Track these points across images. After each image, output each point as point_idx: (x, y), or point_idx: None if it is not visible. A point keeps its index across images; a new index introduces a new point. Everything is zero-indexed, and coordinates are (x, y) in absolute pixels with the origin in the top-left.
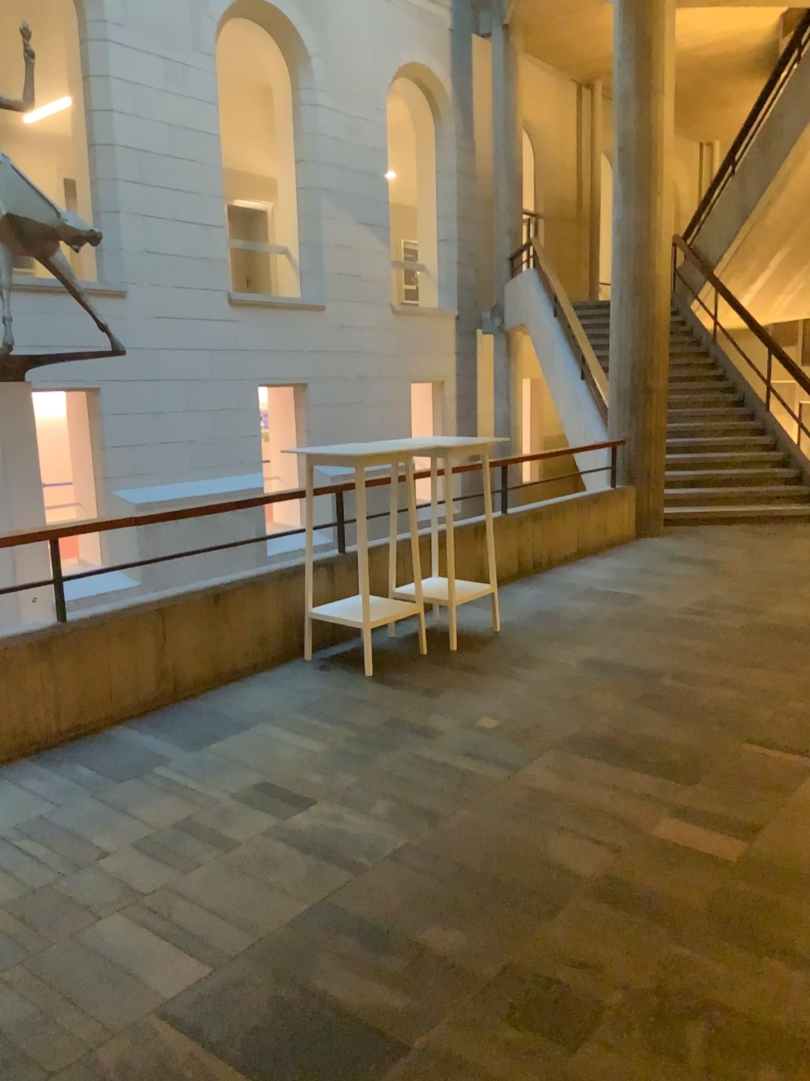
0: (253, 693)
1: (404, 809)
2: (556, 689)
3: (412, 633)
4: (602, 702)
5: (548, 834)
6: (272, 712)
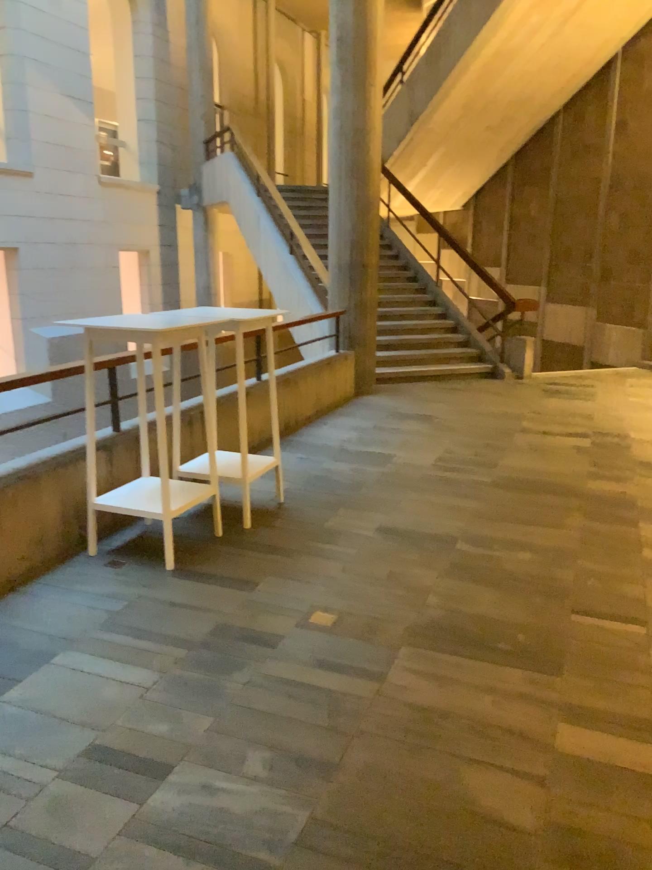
0: (44, 605)
1: (288, 759)
2: (372, 567)
3: (202, 513)
4: (424, 580)
5: (465, 772)
6: (75, 629)
